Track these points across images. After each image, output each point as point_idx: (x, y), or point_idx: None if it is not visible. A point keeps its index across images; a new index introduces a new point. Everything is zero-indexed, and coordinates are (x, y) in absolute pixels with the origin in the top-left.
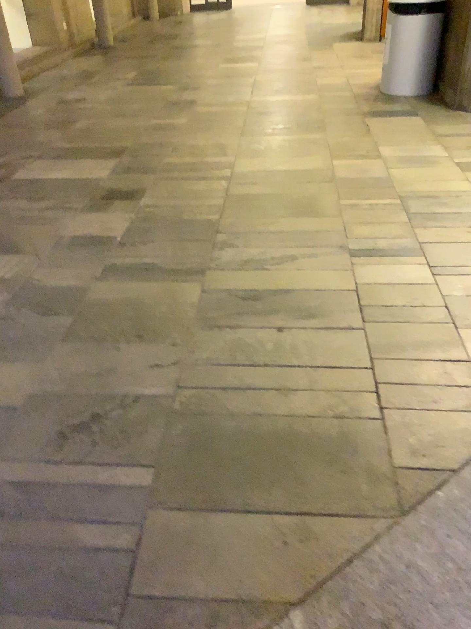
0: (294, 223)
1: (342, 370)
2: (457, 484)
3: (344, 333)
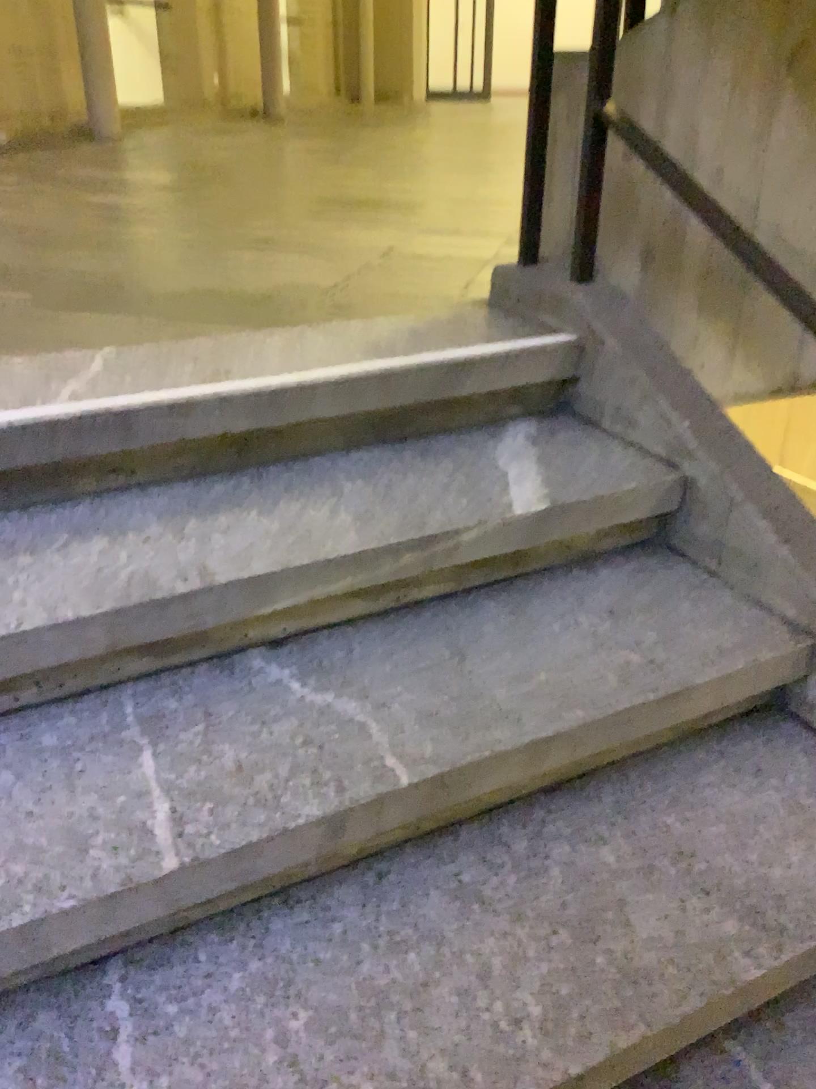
0: (371, 213)
1: (314, 273)
2: (361, 319)
3: (345, 260)
